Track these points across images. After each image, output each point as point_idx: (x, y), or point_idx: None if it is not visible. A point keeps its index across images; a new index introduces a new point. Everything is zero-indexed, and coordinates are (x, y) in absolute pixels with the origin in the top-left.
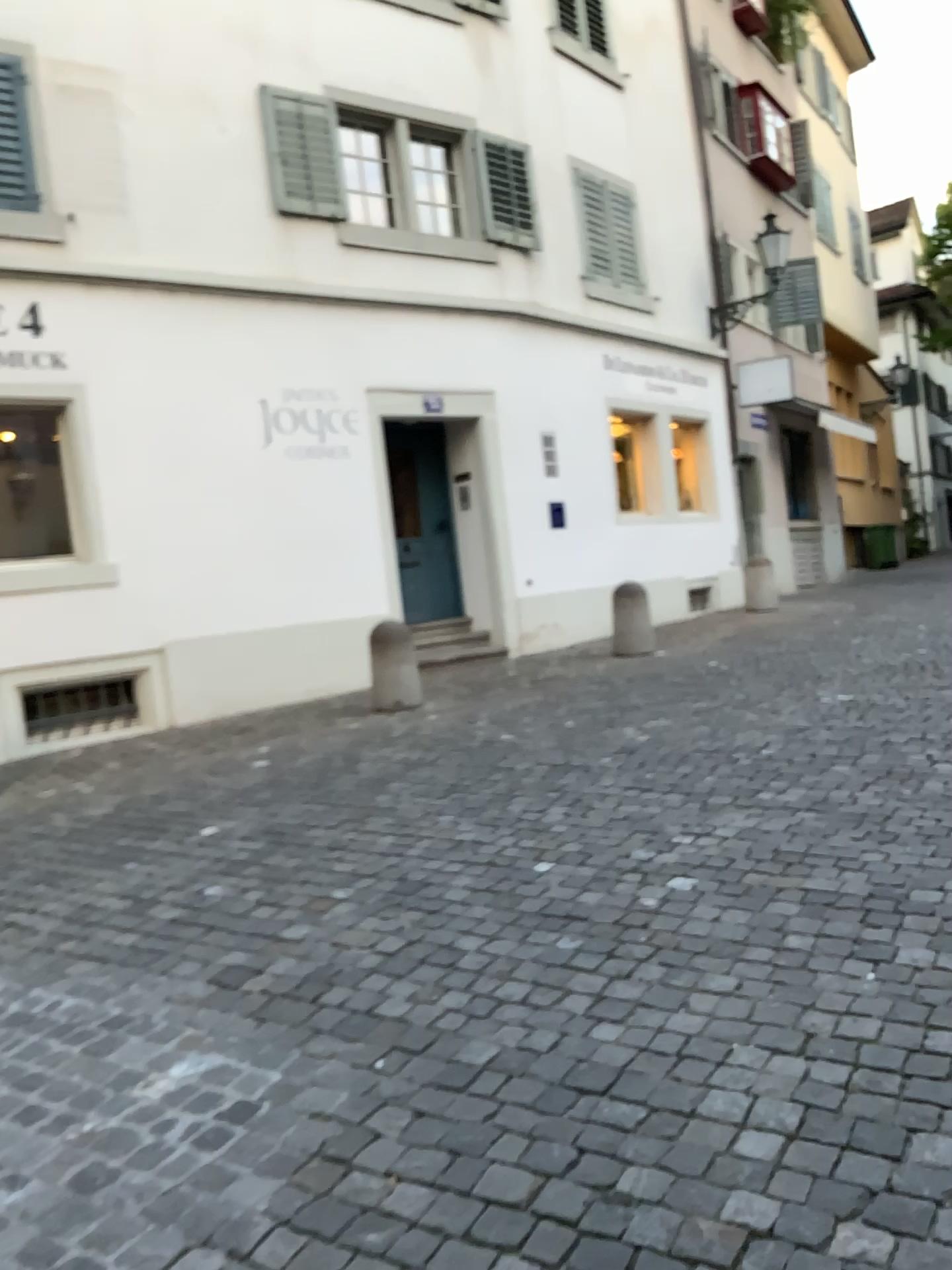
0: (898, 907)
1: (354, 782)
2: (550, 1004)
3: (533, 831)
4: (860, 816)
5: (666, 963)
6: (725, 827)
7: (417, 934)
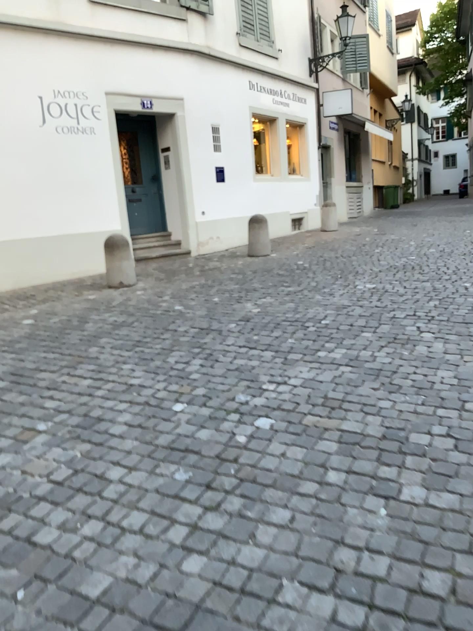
0: (400, 448)
1: (78, 336)
2: (157, 535)
3: (177, 377)
4: (378, 372)
5: (244, 496)
6: (295, 378)
7: (82, 464)
